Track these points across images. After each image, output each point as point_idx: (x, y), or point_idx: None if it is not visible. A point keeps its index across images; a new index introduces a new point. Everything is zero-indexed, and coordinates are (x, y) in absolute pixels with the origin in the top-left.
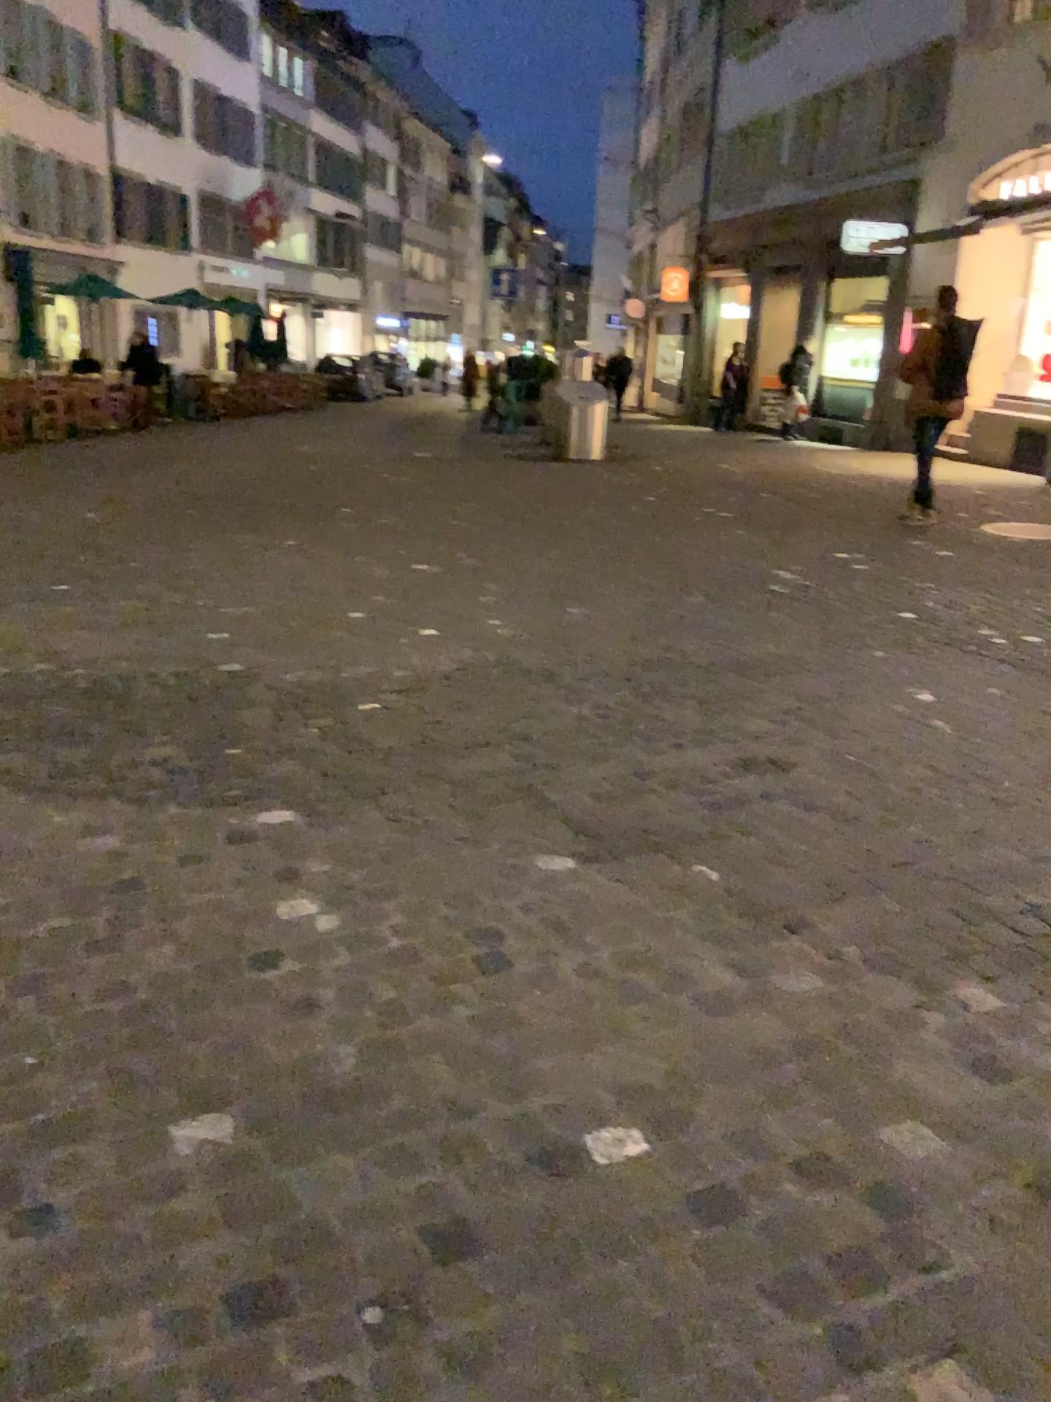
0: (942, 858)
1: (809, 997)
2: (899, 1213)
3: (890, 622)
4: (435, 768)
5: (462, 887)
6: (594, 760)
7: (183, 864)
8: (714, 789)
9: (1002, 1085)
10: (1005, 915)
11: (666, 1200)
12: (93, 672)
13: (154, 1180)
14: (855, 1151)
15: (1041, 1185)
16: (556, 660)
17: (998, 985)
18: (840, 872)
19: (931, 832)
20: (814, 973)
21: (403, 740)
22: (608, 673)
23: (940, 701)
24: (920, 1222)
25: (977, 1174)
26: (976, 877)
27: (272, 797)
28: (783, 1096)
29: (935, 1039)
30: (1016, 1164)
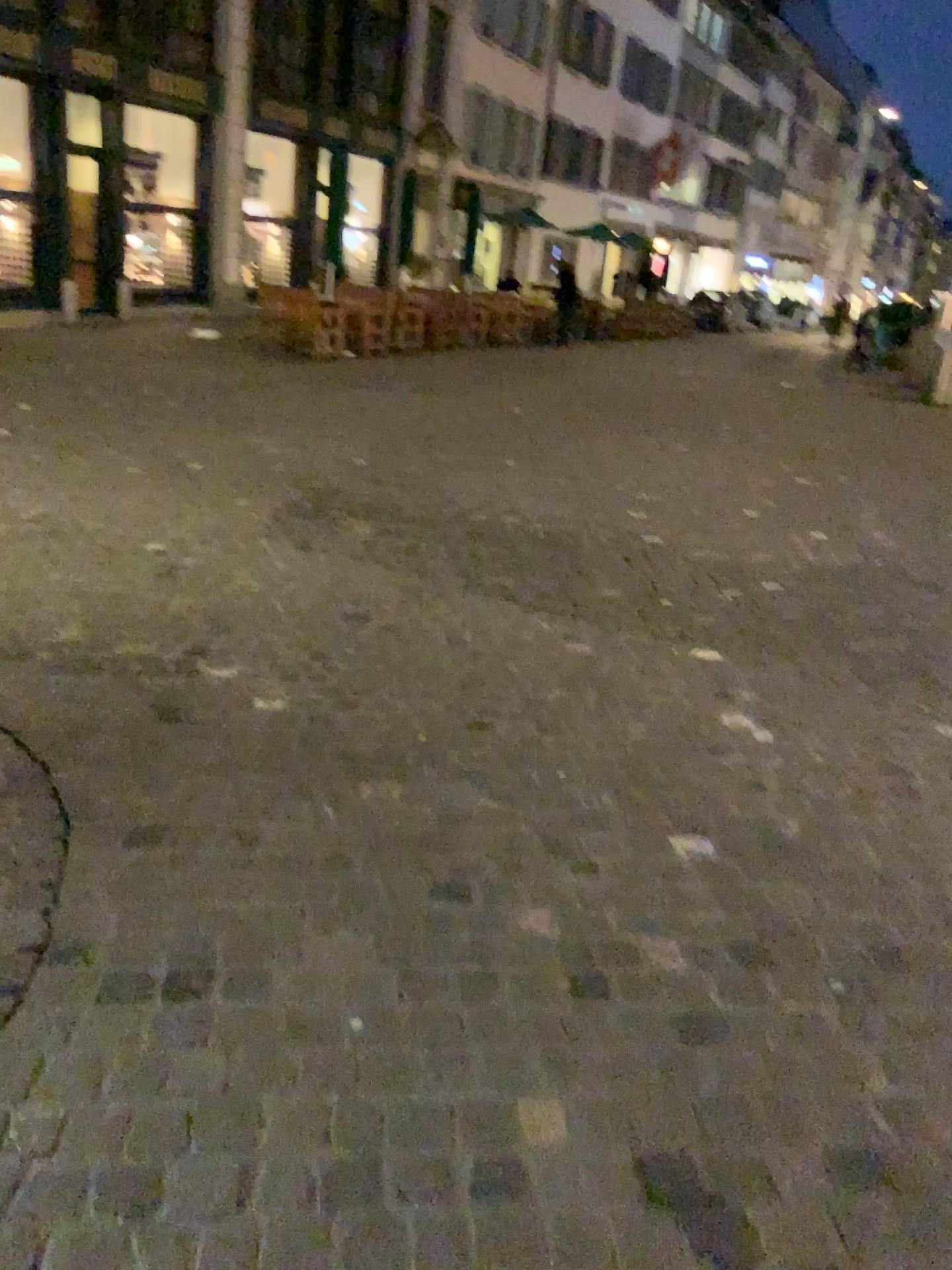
0: None
1: None
2: None
3: None
4: (839, 643)
5: (873, 732)
6: None
7: (648, 673)
8: None
9: None
10: None
11: None
12: (551, 526)
13: (668, 864)
14: None
15: None
16: (940, 576)
17: None
18: None
19: None
20: None
21: (810, 616)
22: None
23: None
24: None
25: None
26: None
27: (707, 639)
28: None
29: None
30: None
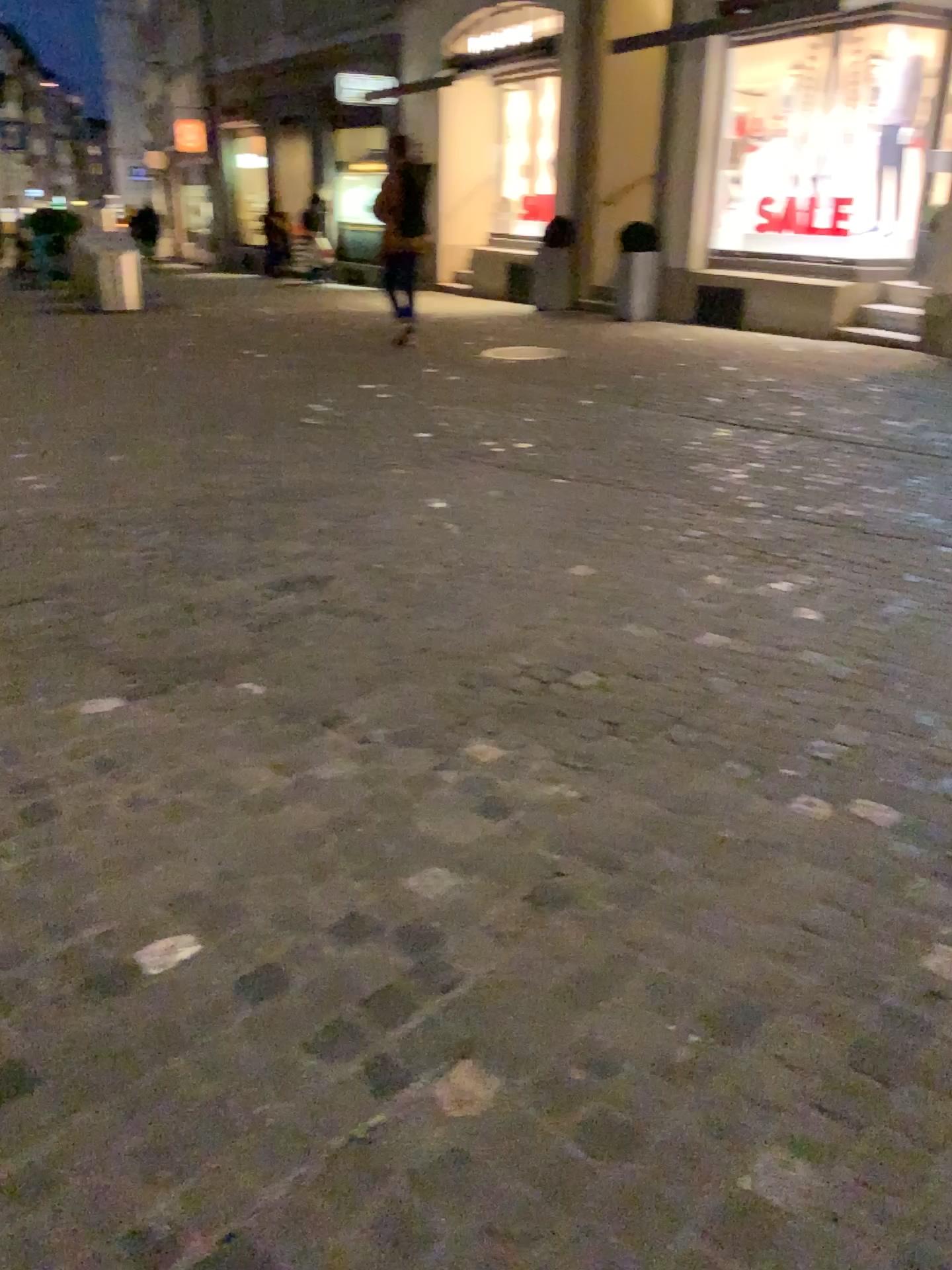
0: (454, 641)
1: (343, 783)
2: (420, 950)
3: (408, 441)
4: None
5: (8, 745)
6: (139, 602)
7: None
8: (255, 613)
9: (503, 823)
10: (505, 681)
11: (217, 992)
12: None
13: None
14: (383, 907)
15: (534, 897)
16: (99, 512)
17: (500, 740)
18: (369, 669)
19: (444, 621)
20: (347, 761)
21: None
22: (151, 518)
23: (450, 506)
24: (437, 953)
25: (483, 901)
26: (481, 653)
27: None
28: (321, 875)
29: (449, 796)
30: (514, 885)
